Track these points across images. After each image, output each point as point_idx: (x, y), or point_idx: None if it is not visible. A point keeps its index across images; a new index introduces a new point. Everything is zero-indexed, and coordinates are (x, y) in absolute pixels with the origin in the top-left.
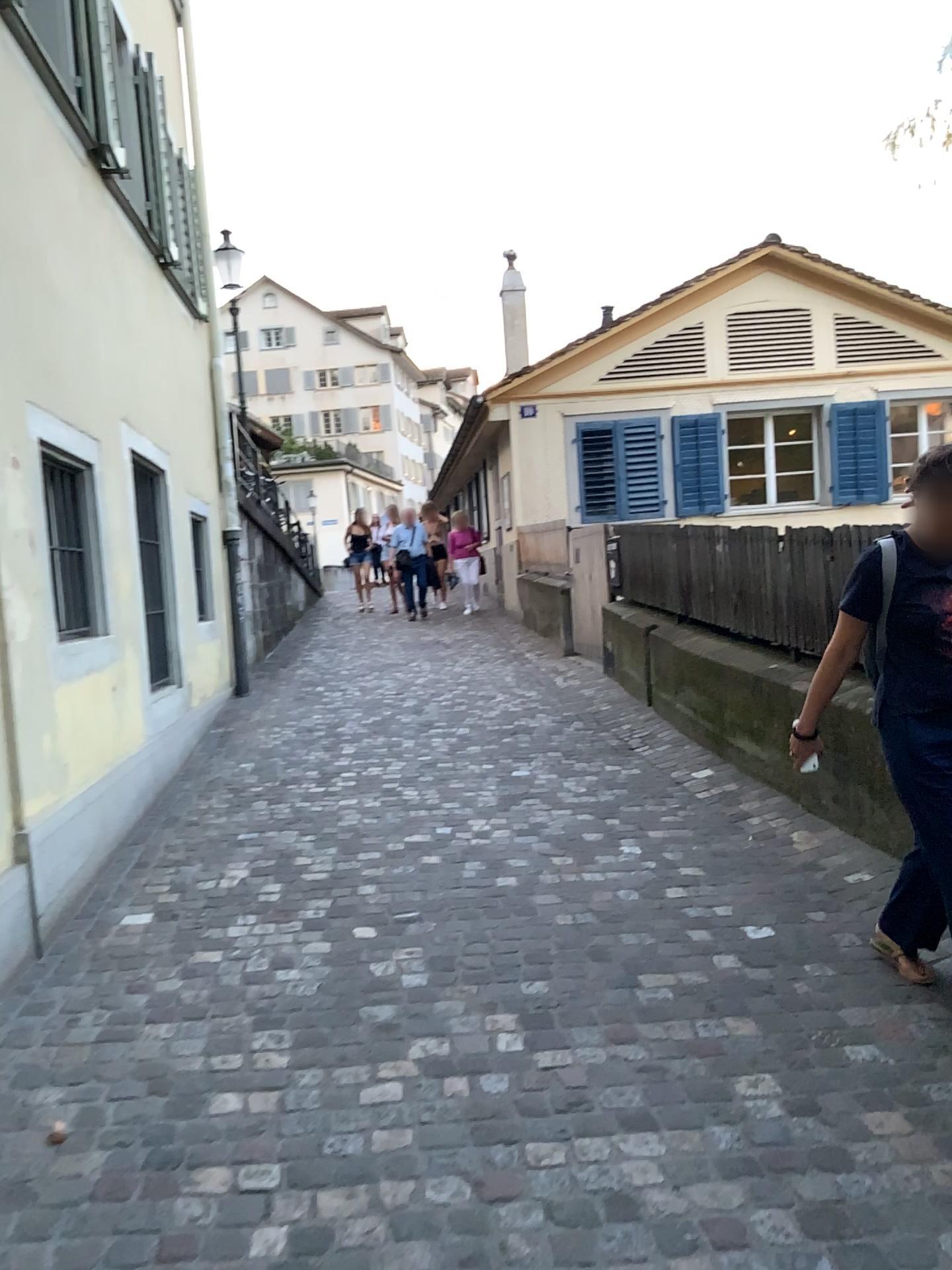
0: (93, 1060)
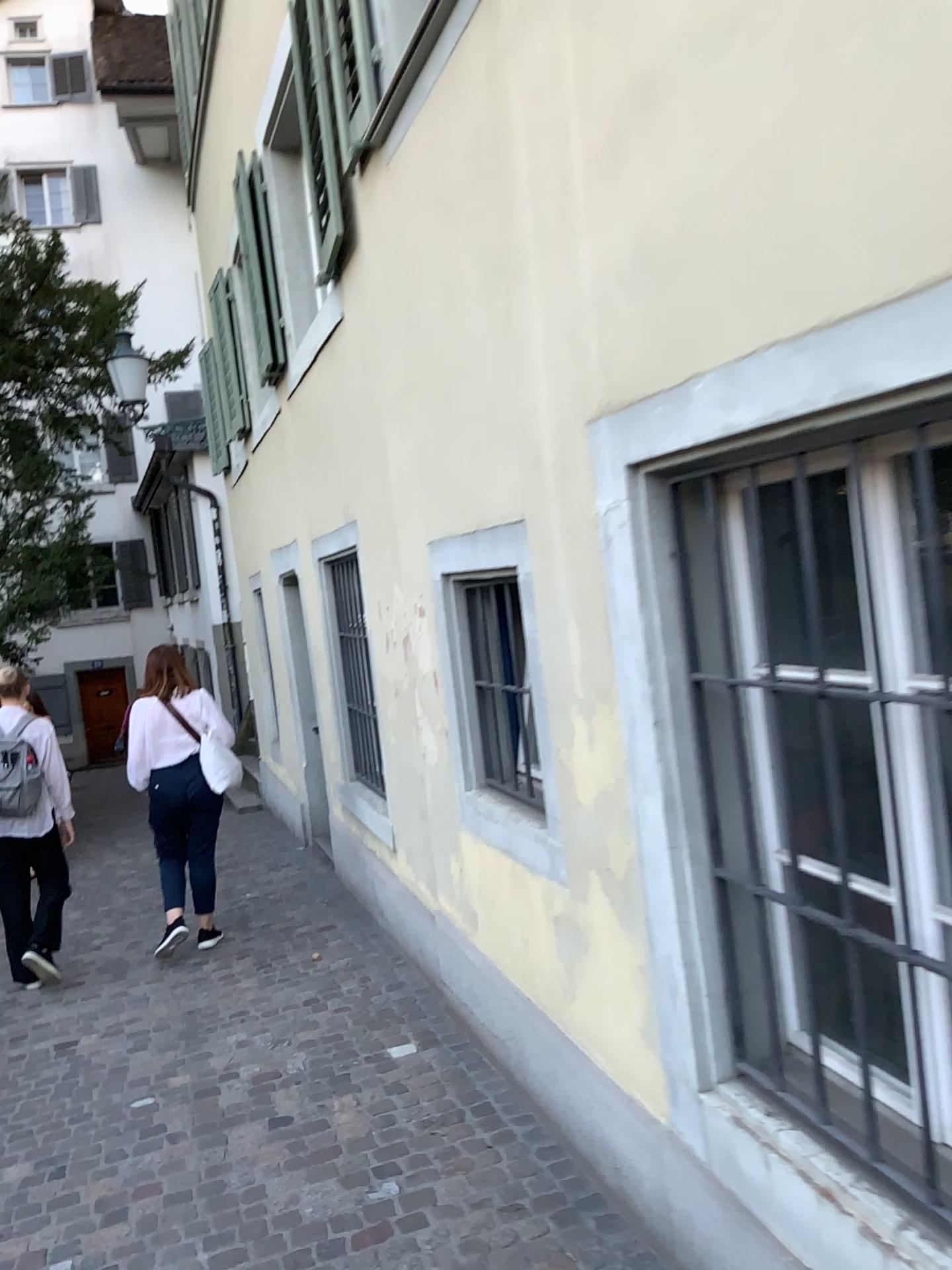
0: (328, 972)
